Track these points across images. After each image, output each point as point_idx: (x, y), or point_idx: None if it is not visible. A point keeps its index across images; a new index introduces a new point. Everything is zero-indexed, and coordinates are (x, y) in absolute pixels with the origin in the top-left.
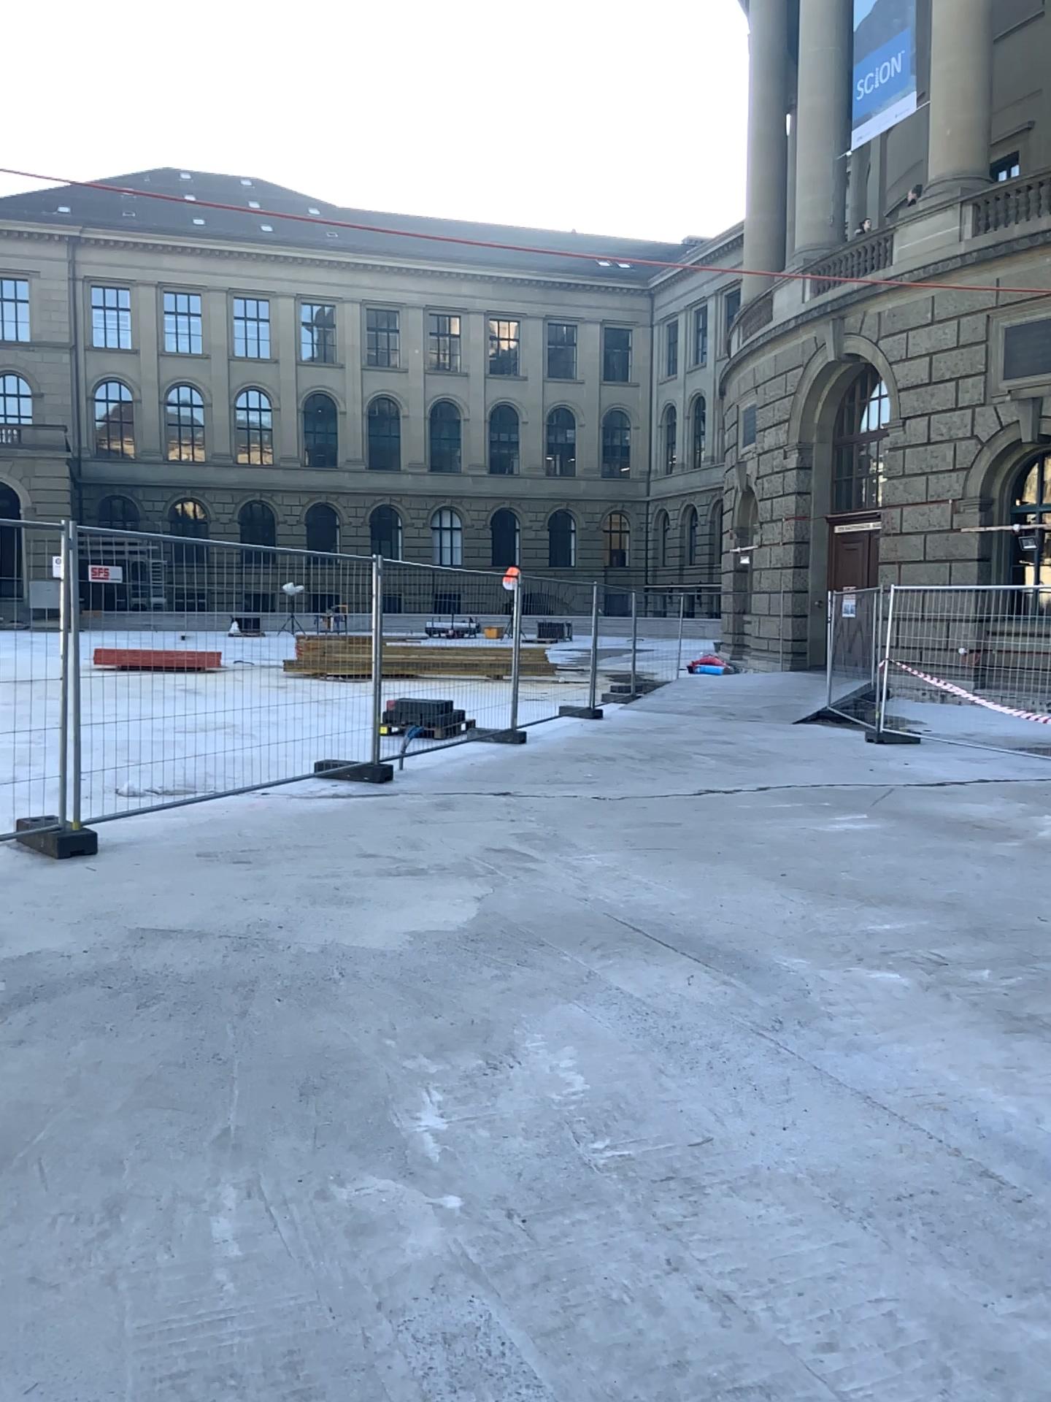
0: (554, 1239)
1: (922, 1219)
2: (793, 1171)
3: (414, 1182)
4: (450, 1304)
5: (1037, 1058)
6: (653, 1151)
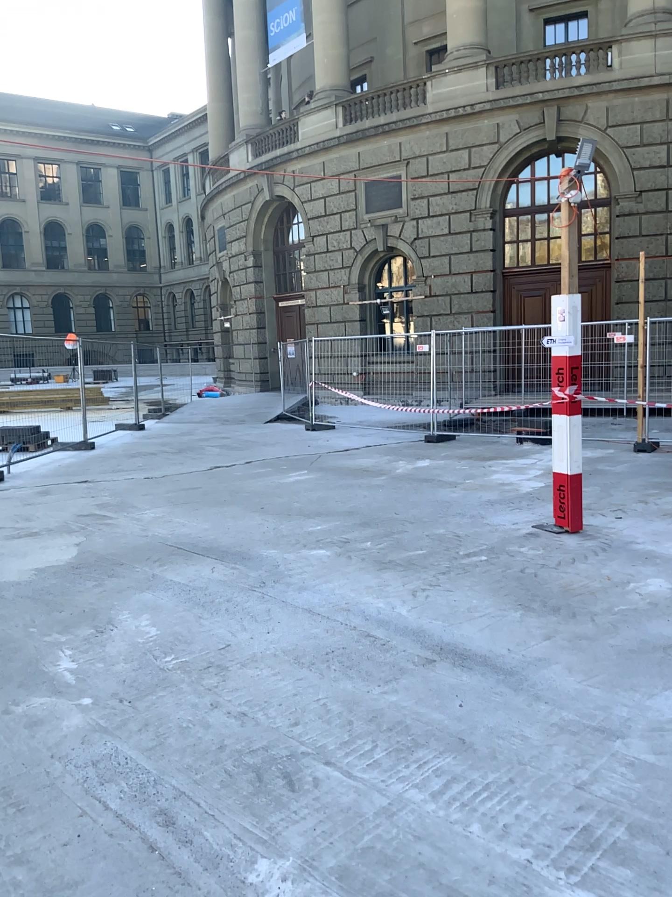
0: (149, 705)
1: (337, 661)
2: (273, 651)
3: (65, 694)
4: (96, 744)
5: (392, 580)
6: (198, 655)
